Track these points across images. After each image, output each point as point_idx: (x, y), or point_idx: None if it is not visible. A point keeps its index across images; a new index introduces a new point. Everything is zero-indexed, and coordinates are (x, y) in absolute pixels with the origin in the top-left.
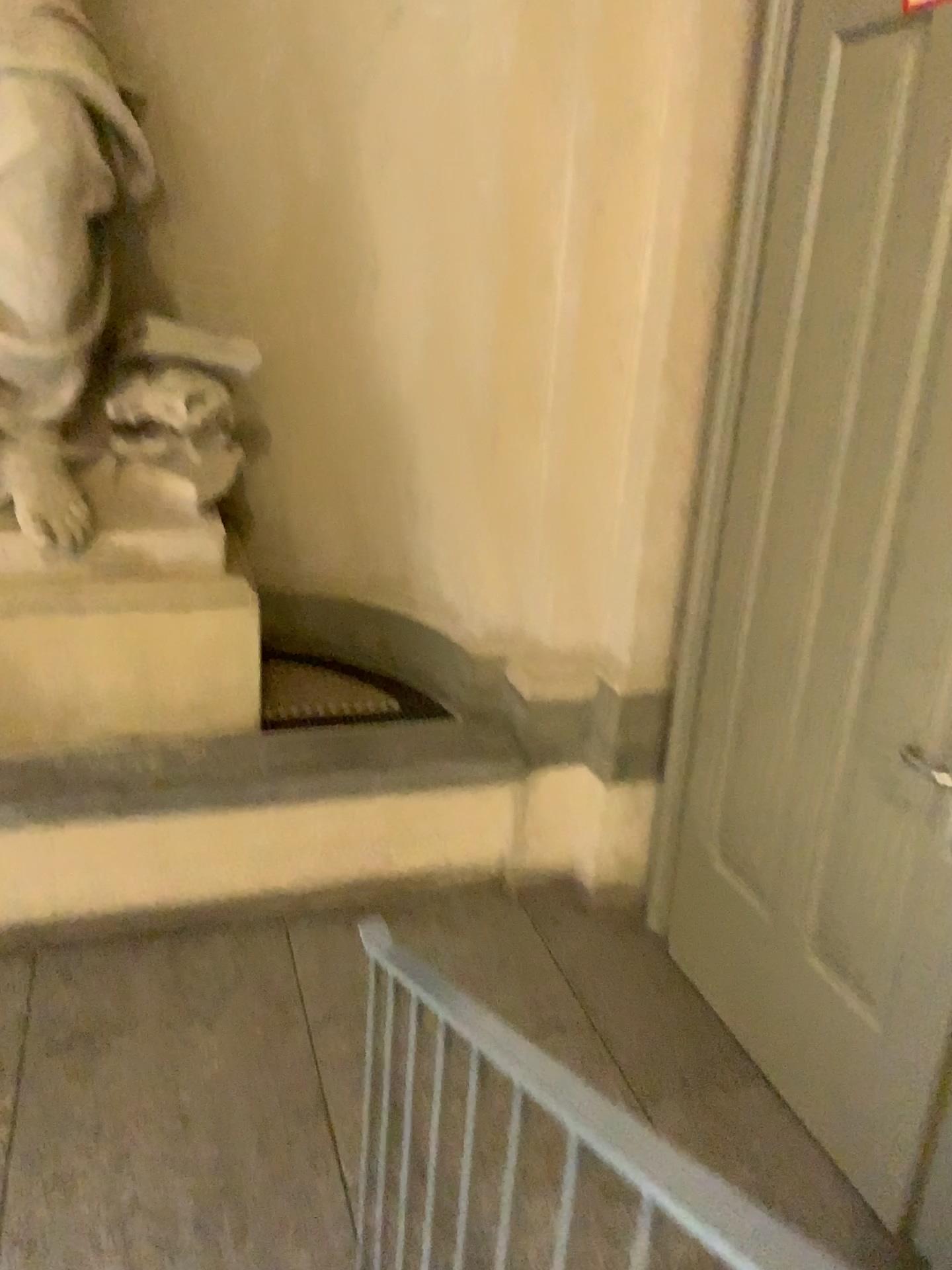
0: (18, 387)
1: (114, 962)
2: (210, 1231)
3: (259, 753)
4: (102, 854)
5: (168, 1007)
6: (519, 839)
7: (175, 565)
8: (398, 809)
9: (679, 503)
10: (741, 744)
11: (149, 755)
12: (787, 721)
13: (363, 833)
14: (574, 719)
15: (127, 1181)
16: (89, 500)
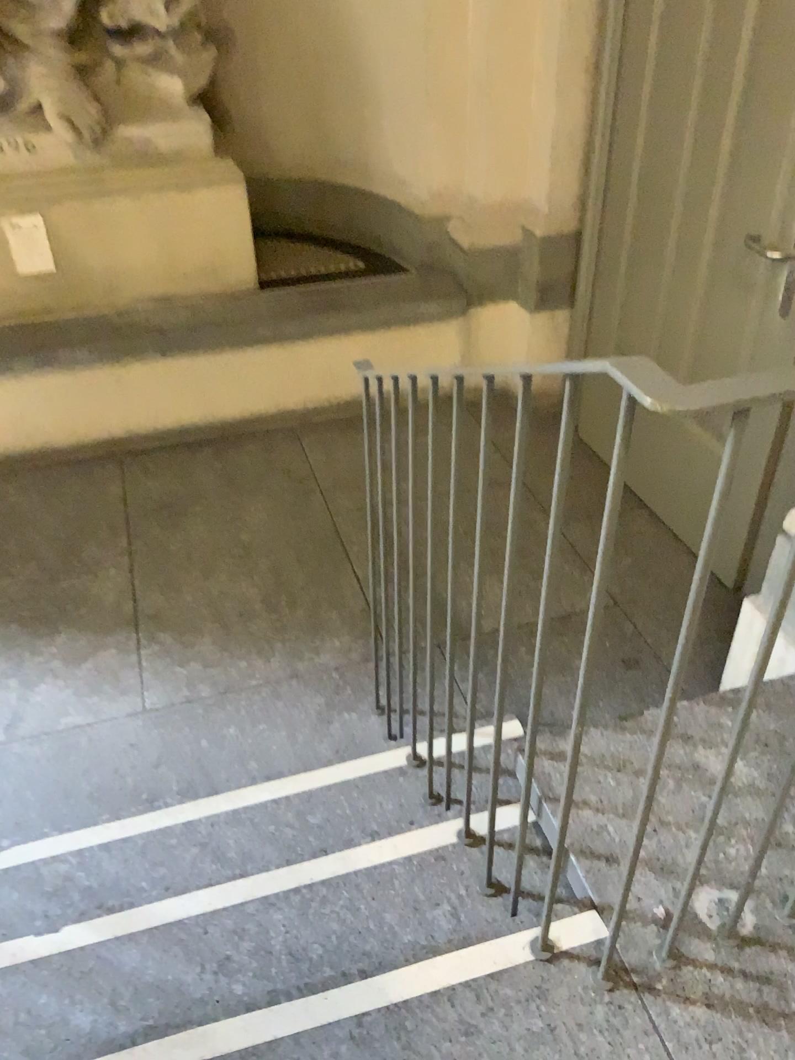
0: (31, 0)
1: (178, 460)
2: (272, 604)
3: (262, 303)
4: (158, 385)
5: (222, 485)
6: (465, 359)
7: (178, 153)
8: (371, 340)
9: (582, 61)
10: (630, 259)
11: (180, 310)
12: (663, 233)
13: (347, 361)
14: (502, 260)
15: (214, 581)
16: (101, 103)
